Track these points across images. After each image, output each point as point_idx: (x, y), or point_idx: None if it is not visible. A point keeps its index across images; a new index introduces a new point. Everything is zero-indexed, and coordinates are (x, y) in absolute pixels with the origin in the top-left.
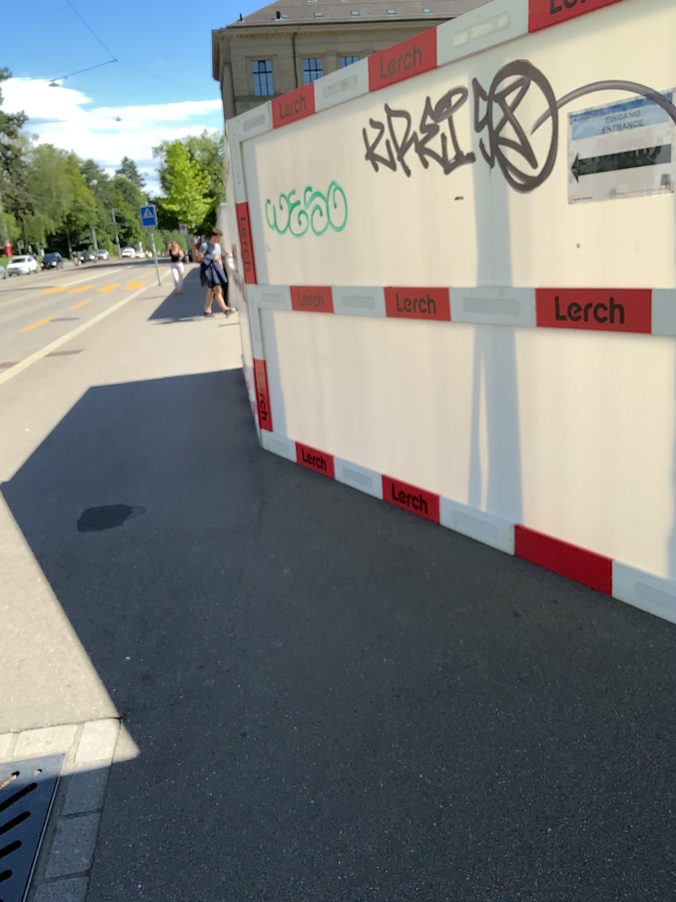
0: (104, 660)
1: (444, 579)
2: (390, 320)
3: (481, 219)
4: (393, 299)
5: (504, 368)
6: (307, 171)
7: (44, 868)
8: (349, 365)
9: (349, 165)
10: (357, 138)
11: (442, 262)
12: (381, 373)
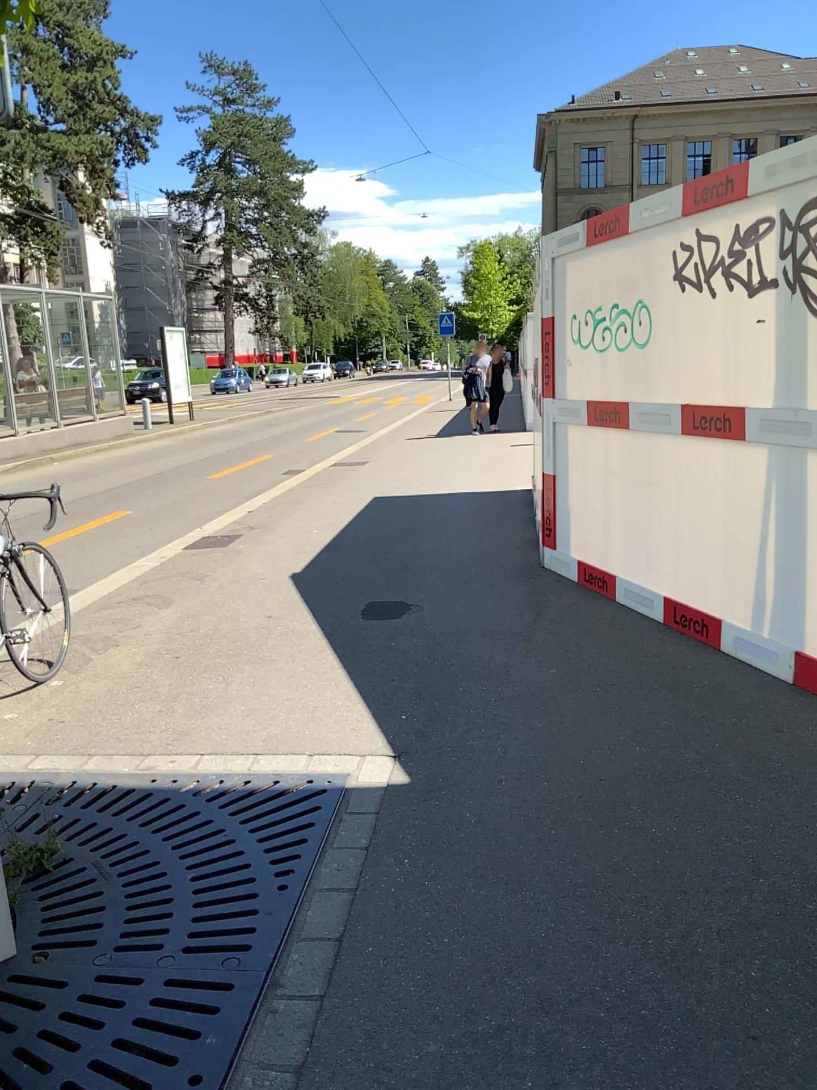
0: (382, 716)
1: (712, 695)
2: (686, 439)
3: (780, 342)
4: (689, 417)
5: (794, 490)
6: (616, 289)
7: (332, 841)
8: (641, 484)
9: (657, 285)
10: (667, 260)
11: (740, 383)
12: (673, 492)
